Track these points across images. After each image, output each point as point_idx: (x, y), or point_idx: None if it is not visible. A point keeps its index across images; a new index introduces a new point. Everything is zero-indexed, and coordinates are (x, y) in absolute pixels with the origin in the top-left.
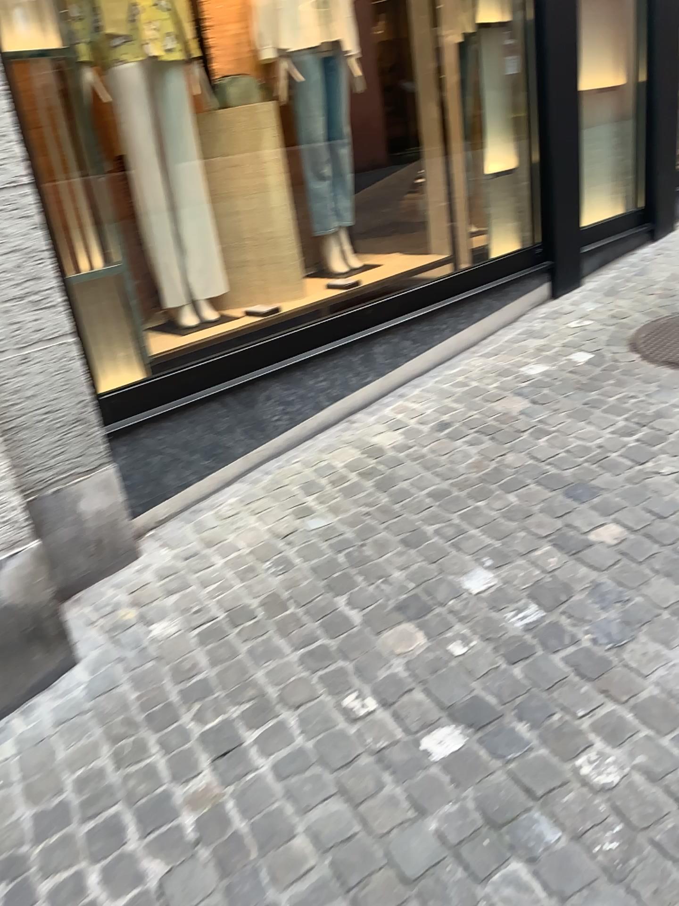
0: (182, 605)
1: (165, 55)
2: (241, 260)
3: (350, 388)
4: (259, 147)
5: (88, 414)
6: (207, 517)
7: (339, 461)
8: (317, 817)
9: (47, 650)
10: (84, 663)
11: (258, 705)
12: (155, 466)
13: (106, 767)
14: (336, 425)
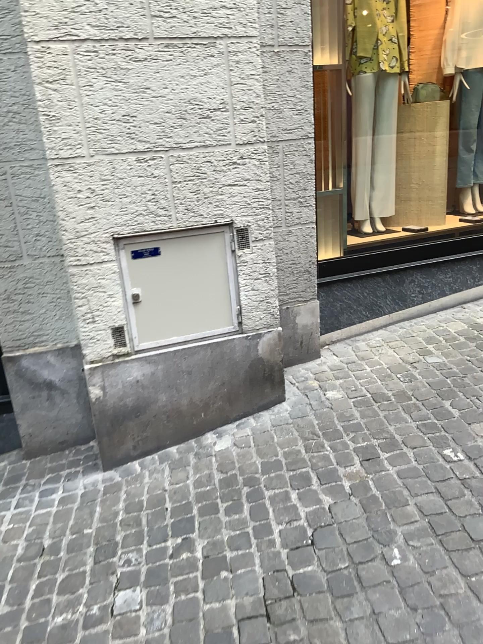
0: (346, 386)
1: (386, 70)
2: (405, 197)
3: (465, 286)
4: (432, 128)
5: (312, 270)
6: (362, 345)
7: (451, 328)
8: (422, 500)
9: (272, 389)
10: (289, 403)
11: (389, 442)
12: (338, 309)
13: (301, 451)
14: (451, 308)
